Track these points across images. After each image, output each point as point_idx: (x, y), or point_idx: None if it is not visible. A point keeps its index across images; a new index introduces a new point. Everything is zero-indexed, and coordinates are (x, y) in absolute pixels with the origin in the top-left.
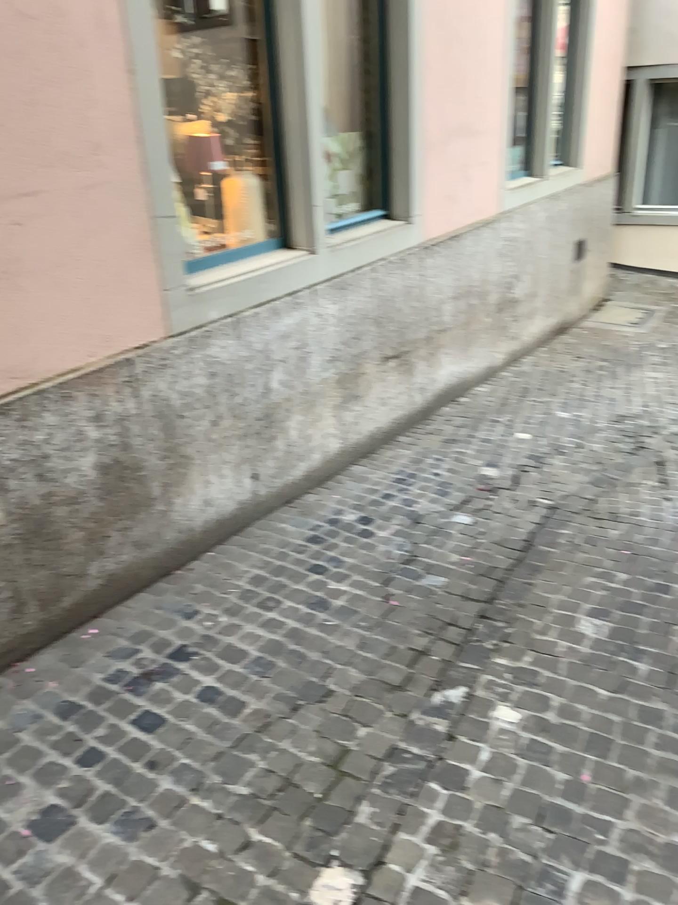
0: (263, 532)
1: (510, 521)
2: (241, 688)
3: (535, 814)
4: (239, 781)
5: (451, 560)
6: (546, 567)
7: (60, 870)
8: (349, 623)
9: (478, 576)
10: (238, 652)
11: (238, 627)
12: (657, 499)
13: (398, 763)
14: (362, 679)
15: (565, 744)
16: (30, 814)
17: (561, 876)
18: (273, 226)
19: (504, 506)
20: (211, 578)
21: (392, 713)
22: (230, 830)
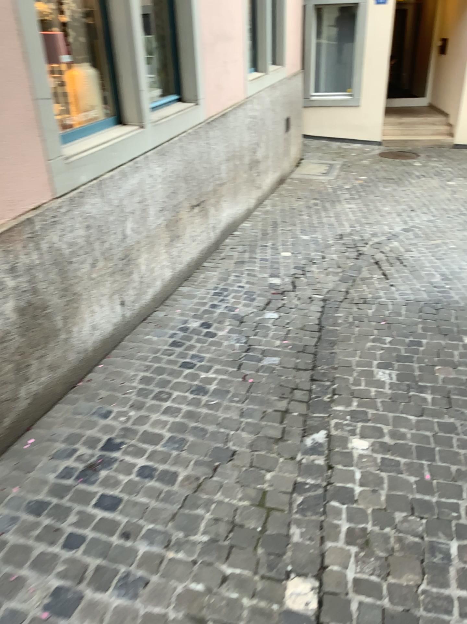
0: (134, 344)
1: (302, 312)
2: (169, 462)
3: (409, 509)
4: (198, 532)
5: (275, 344)
6: (339, 340)
7: None
8: (226, 400)
9: (298, 353)
10: (154, 436)
11: (146, 417)
12: (386, 285)
13: (304, 493)
14: (253, 439)
15: (405, 457)
16: (44, 598)
17: (444, 547)
18: (111, 108)
19: (294, 302)
20: (109, 383)
21: (284, 459)
22: (208, 571)
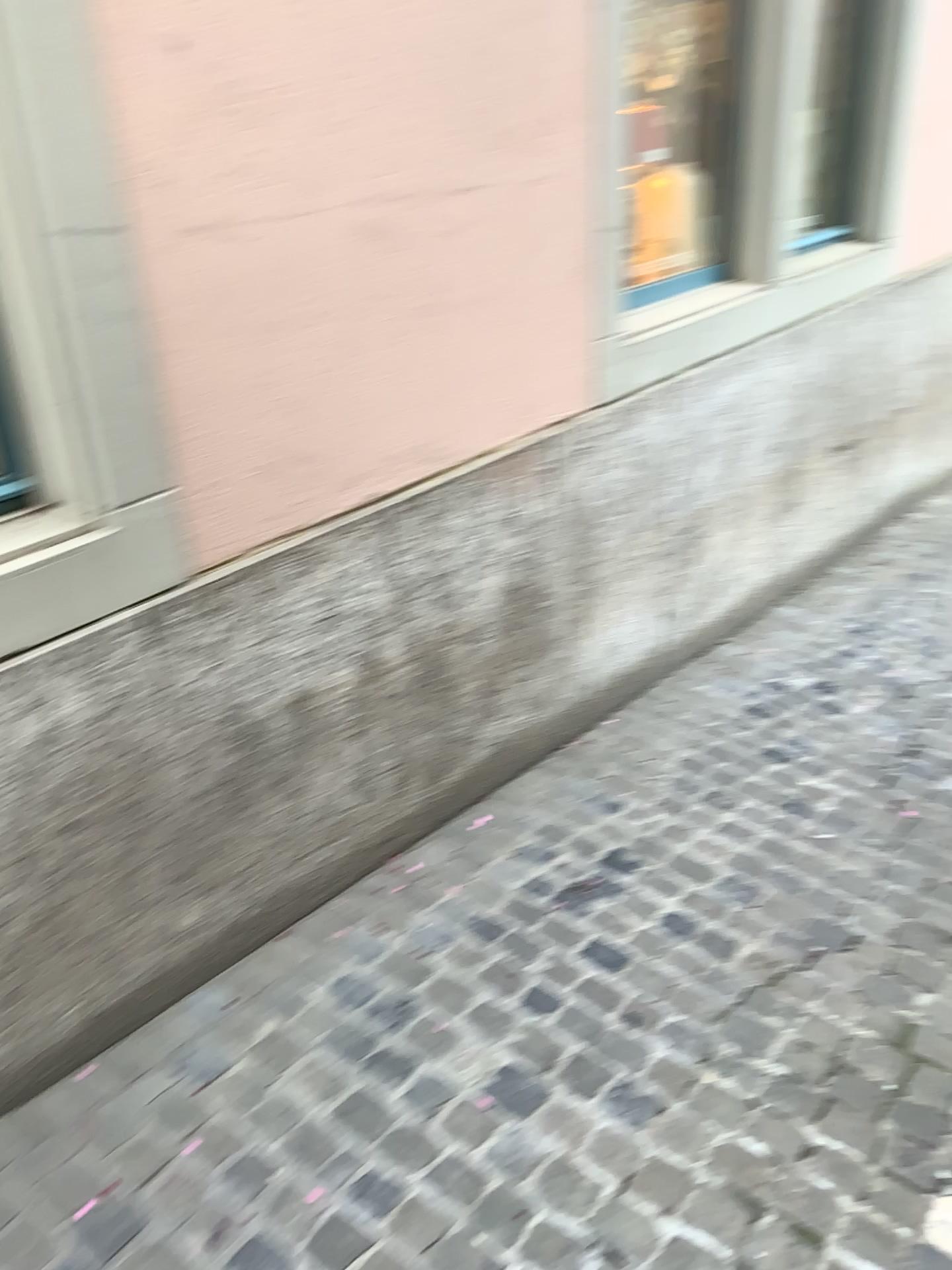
0: (679, 696)
1: None
2: (723, 920)
3: None
4: (767, 1056)
5: None
6: None
7: (556, 1161)
8: (850, 837)
9: None
10: (701, 866)
11: (689, 831)
12: None
13: None
14: (900, 921)
15: None
16: (488, 1075)
17: None
18: (712, 248)
19: None
20: (626, 756)
21: None
22: (779, 1127)
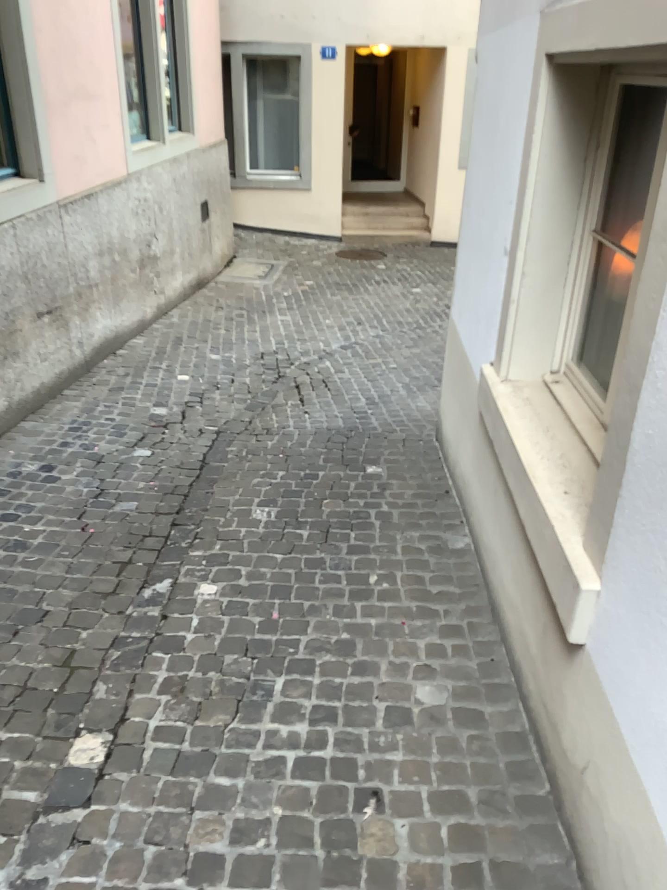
0: None
1: (183, 448)
2: None
3: (241, 650)
4: None
5: (136, 487)
6: (219, 478)
7: None
8: (52, 555)
9: (163, 495)
10: None
11: None
12: (299, 413)
13: (123, 647)
14: (76, 594)
15: (255, 598)
16: None
17: (266, 683)
18: None
19: (175, 436)
20: None
21: (109, 613)
22: None
